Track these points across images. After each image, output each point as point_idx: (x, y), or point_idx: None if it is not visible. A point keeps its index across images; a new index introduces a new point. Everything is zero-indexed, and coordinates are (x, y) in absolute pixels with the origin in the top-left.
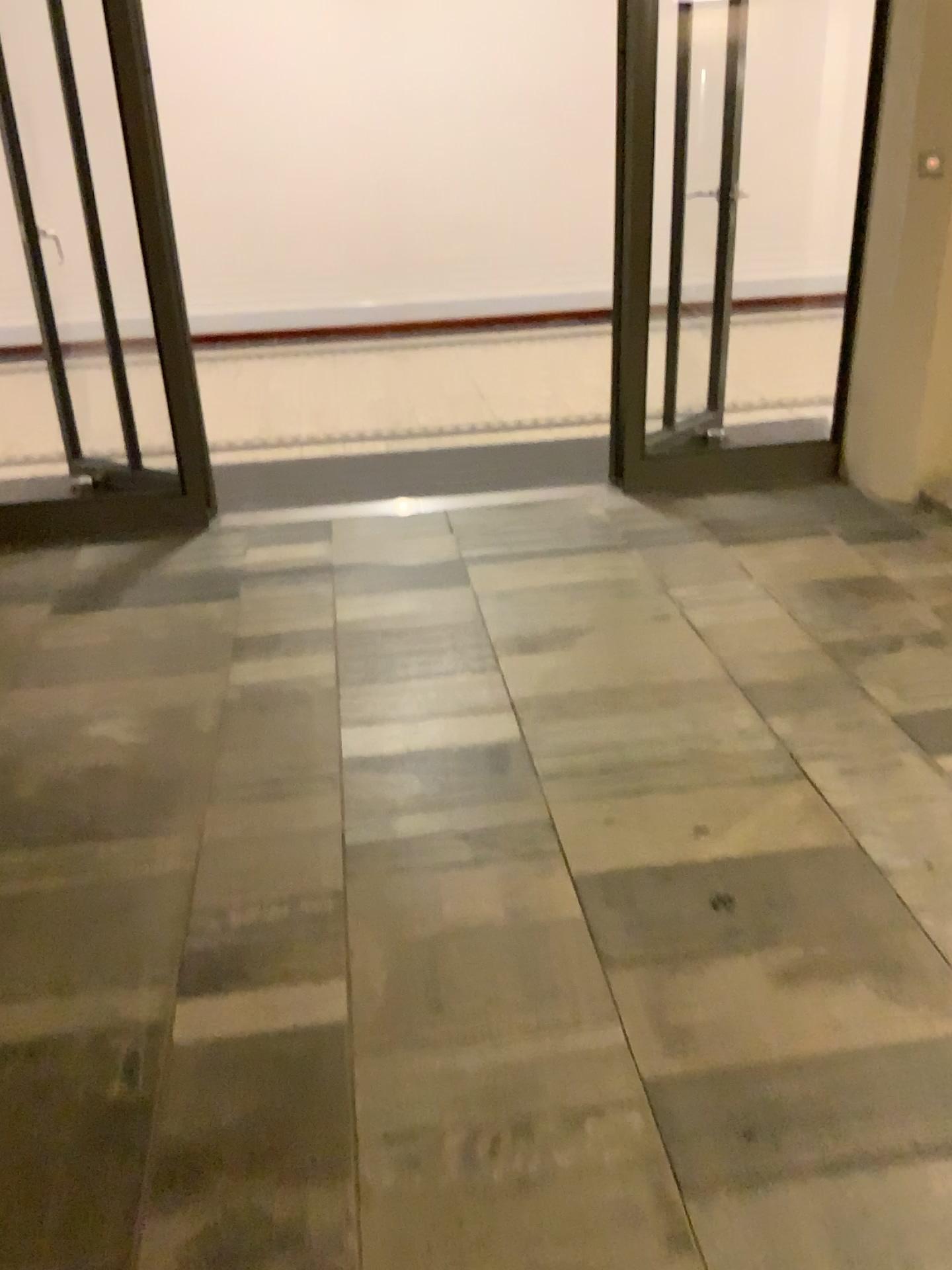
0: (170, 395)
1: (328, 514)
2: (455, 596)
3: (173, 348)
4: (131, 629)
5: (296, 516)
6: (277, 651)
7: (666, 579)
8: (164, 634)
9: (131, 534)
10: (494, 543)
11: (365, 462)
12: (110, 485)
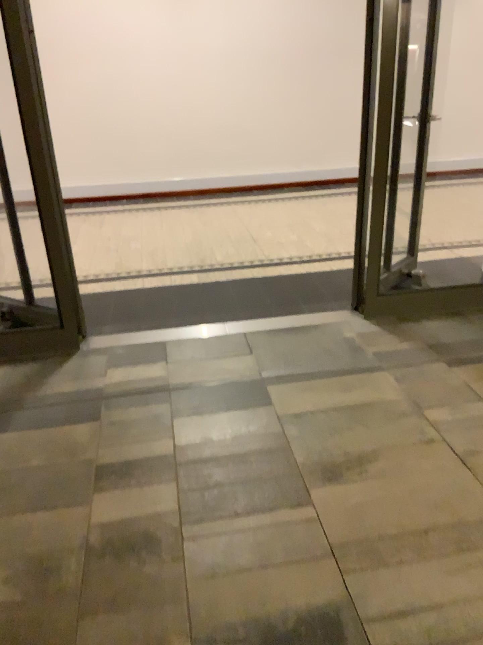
0: (52, 260)
1: (163, 336)
2: (262, 416)
3: (53, 227)
4: (17, 451)
5: (141, 338)
6: (130, 478)
7: (414, 398)
8: (43, 457)
9: (25, 357)
10: (282, 363)
11: (185, 293)
12: (11, 317)
